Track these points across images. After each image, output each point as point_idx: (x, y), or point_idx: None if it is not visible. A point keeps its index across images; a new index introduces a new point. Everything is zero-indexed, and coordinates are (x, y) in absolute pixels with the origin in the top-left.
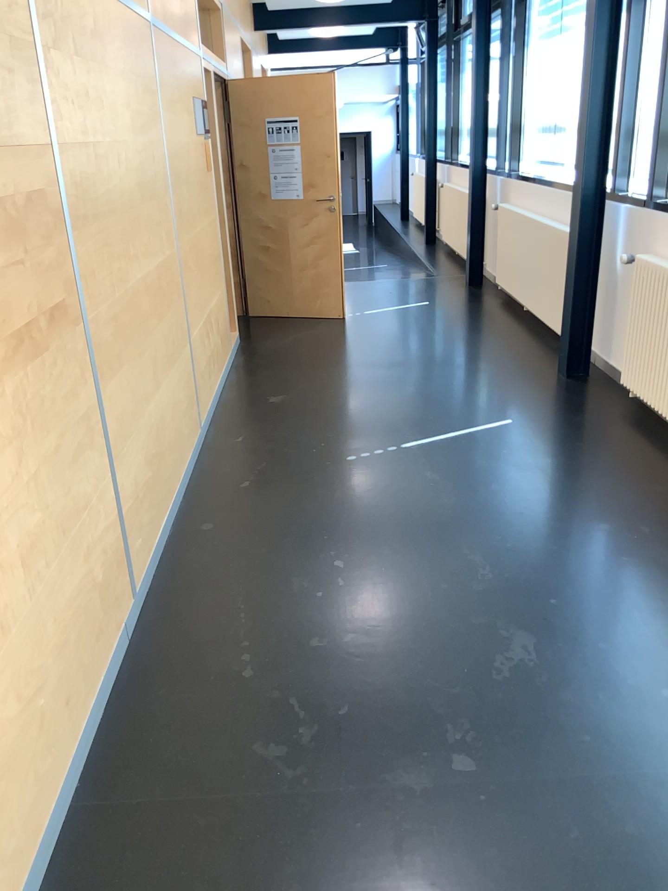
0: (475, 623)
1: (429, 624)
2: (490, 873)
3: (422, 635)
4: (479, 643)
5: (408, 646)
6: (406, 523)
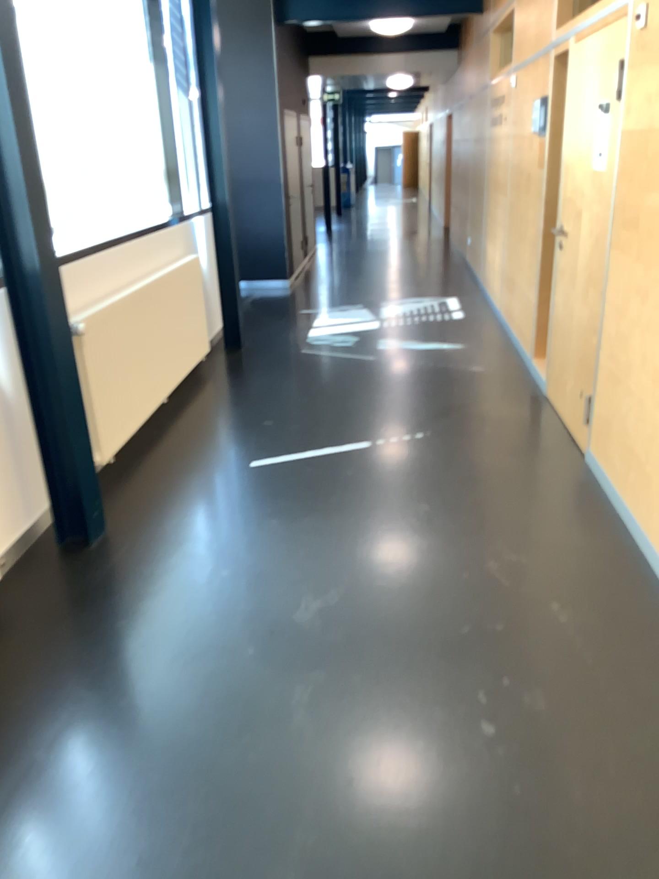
0: (342, 632)
1: (387, 636)
2: (387, 511)
3: (397, 627)
4: (346, 617)
5: (411, 618)
6: (385, 812)
